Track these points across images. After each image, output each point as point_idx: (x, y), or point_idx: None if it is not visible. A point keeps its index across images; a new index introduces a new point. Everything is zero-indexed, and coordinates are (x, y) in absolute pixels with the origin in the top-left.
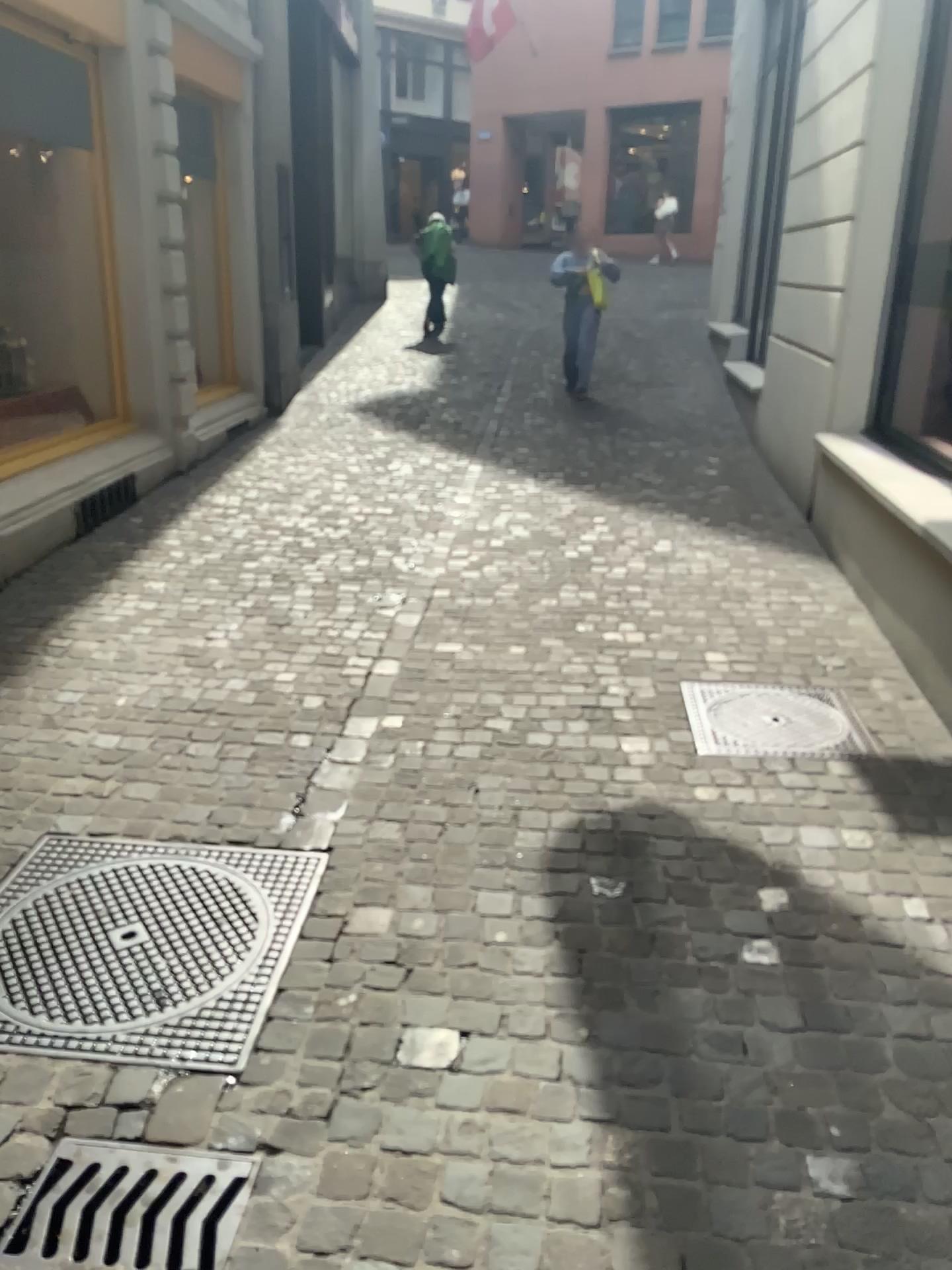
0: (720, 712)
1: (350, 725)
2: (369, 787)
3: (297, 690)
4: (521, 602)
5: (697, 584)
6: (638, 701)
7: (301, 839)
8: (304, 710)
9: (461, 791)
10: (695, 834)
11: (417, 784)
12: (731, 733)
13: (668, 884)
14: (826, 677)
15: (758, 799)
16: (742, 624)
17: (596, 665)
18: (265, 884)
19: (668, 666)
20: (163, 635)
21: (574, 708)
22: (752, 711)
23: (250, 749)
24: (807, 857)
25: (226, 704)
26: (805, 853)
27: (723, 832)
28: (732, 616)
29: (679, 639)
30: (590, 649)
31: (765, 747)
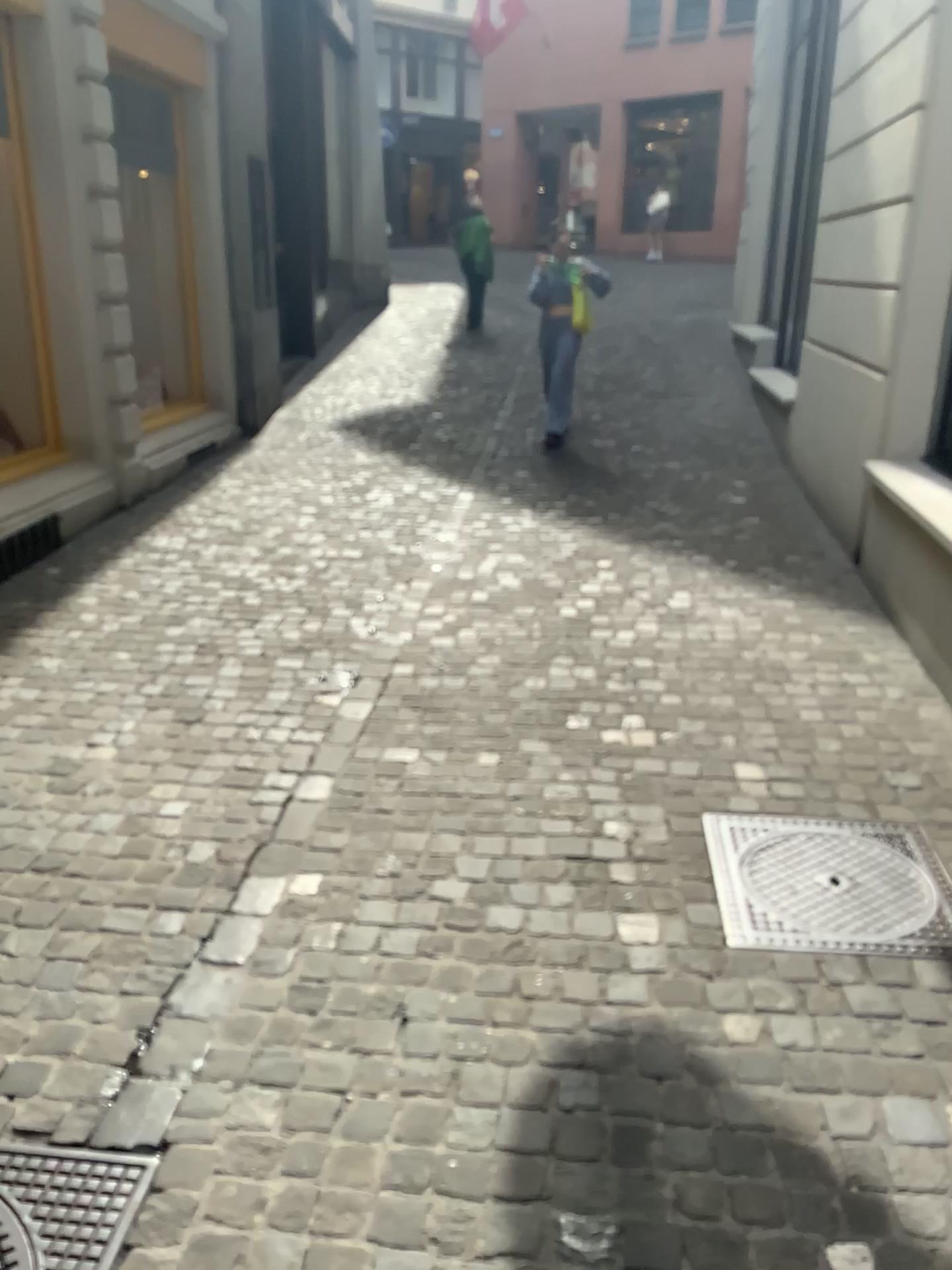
0: (755, 870)
1: (246, 893)
2: (253, 1010)
3: (188, 831)
4: (500, 685)
5: (722, 657)
6: (643, 848)
7: (130, 1122)
8: (189, 865)
9: (382, 1018)
10: (723, 1114)
11: (321, 1005)
12: (771, 908)
13: (680, 1229)
14: (896, 808)
15: (815, 1039)
16: (780, 719)
17: (589, 786)
18: (52, 1224)
19: (684, 788)
20: (34, 742)
21: (555, 859)
22: (800, 868)
23: (98, 938)
24: (897, 1167)
25: (87, 854)
26: (894, 1161)
27: (765, 1107)
28: (767, 707)
29: (699, 744)
30: (583, 758)
31: (821, 934)
